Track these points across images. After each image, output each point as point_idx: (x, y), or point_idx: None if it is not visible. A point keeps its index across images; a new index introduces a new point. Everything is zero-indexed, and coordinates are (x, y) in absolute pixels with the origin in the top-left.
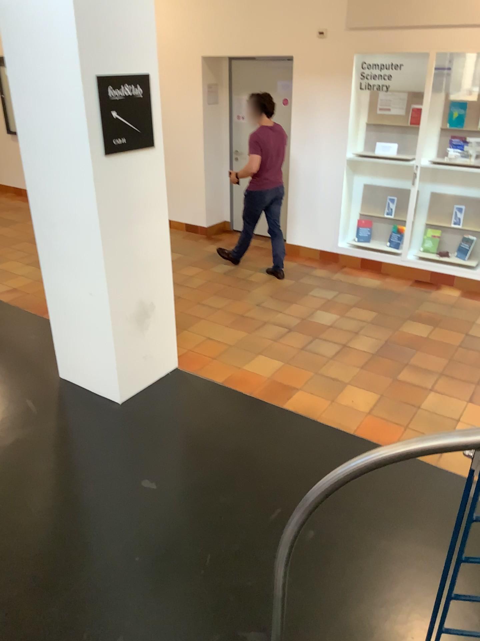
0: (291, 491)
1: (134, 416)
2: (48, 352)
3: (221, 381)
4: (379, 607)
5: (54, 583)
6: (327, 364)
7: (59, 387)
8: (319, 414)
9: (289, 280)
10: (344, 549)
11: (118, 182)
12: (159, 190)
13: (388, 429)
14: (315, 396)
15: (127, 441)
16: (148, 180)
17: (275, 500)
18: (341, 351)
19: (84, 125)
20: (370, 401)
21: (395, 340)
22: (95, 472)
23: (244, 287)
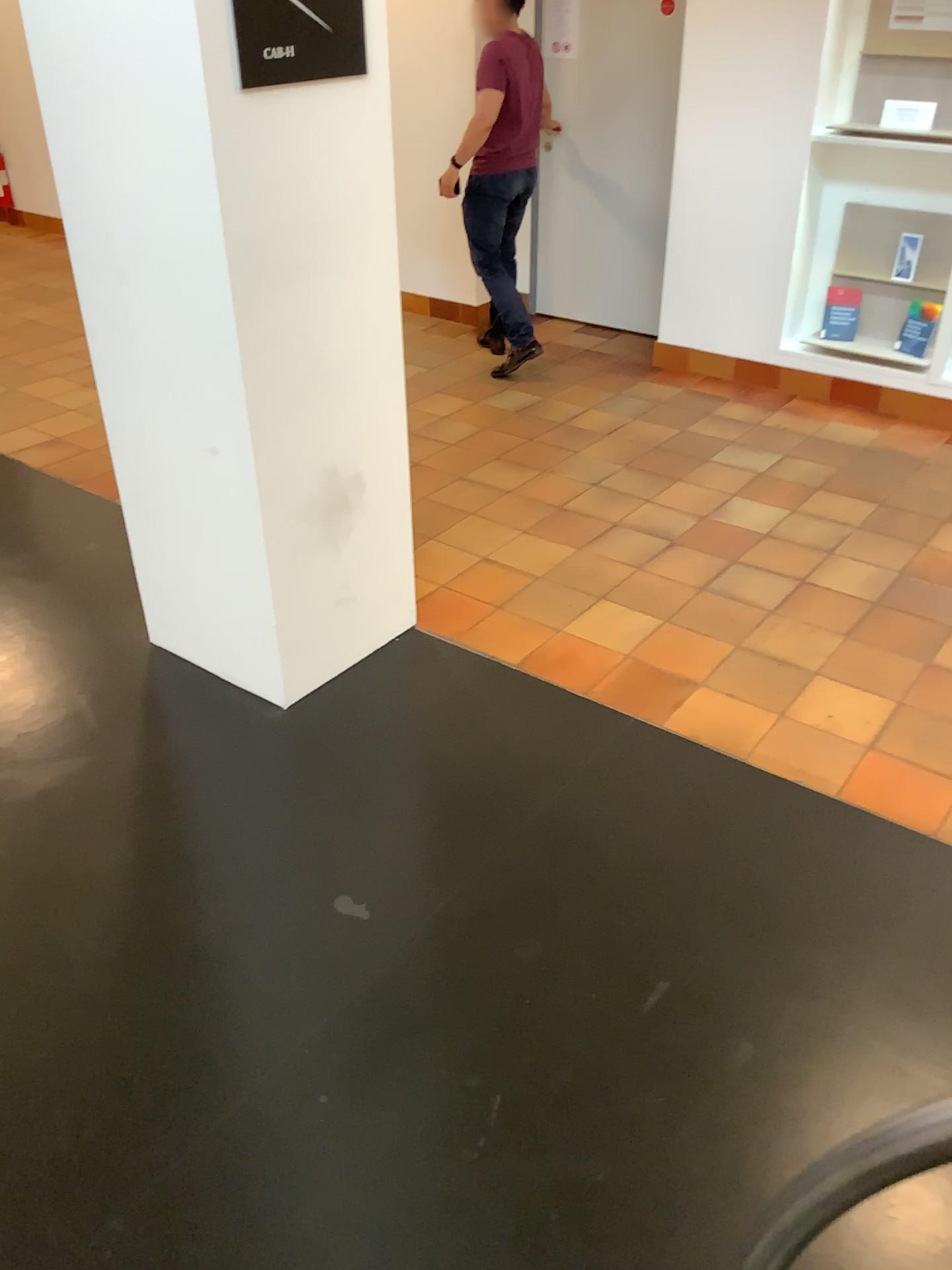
0: (691, 935)
1: (318, 739)
2: (126, 582)
3: (516, 660)
4: (930, 1260)
5: (123, 1154)
6: (764, 624)
7: (148, 666)
8: (752, 744)
9: (665, 427)
10: (832, 1097)
11: (276, 166)
12: (378, 191)
13: (919, 787)
14: (739, 701)
15: (301, 799)
16: (352, 165)
17: (652, 959)
18: (795, 594)
19: (185, 2)
20: (872, 715)
21: (920, 571)
22: (226, 872)
23: (564, 442)
